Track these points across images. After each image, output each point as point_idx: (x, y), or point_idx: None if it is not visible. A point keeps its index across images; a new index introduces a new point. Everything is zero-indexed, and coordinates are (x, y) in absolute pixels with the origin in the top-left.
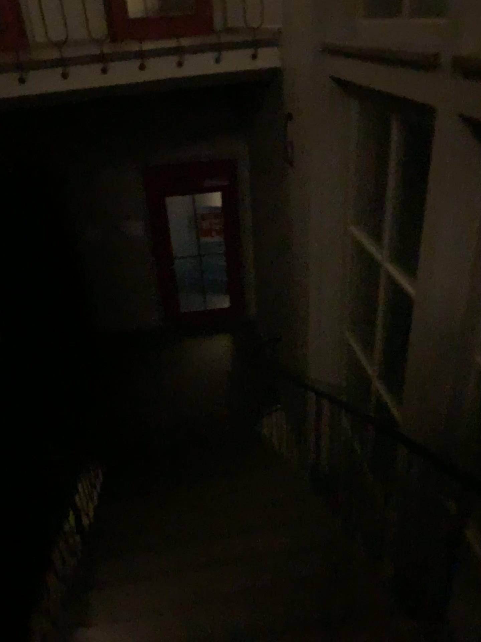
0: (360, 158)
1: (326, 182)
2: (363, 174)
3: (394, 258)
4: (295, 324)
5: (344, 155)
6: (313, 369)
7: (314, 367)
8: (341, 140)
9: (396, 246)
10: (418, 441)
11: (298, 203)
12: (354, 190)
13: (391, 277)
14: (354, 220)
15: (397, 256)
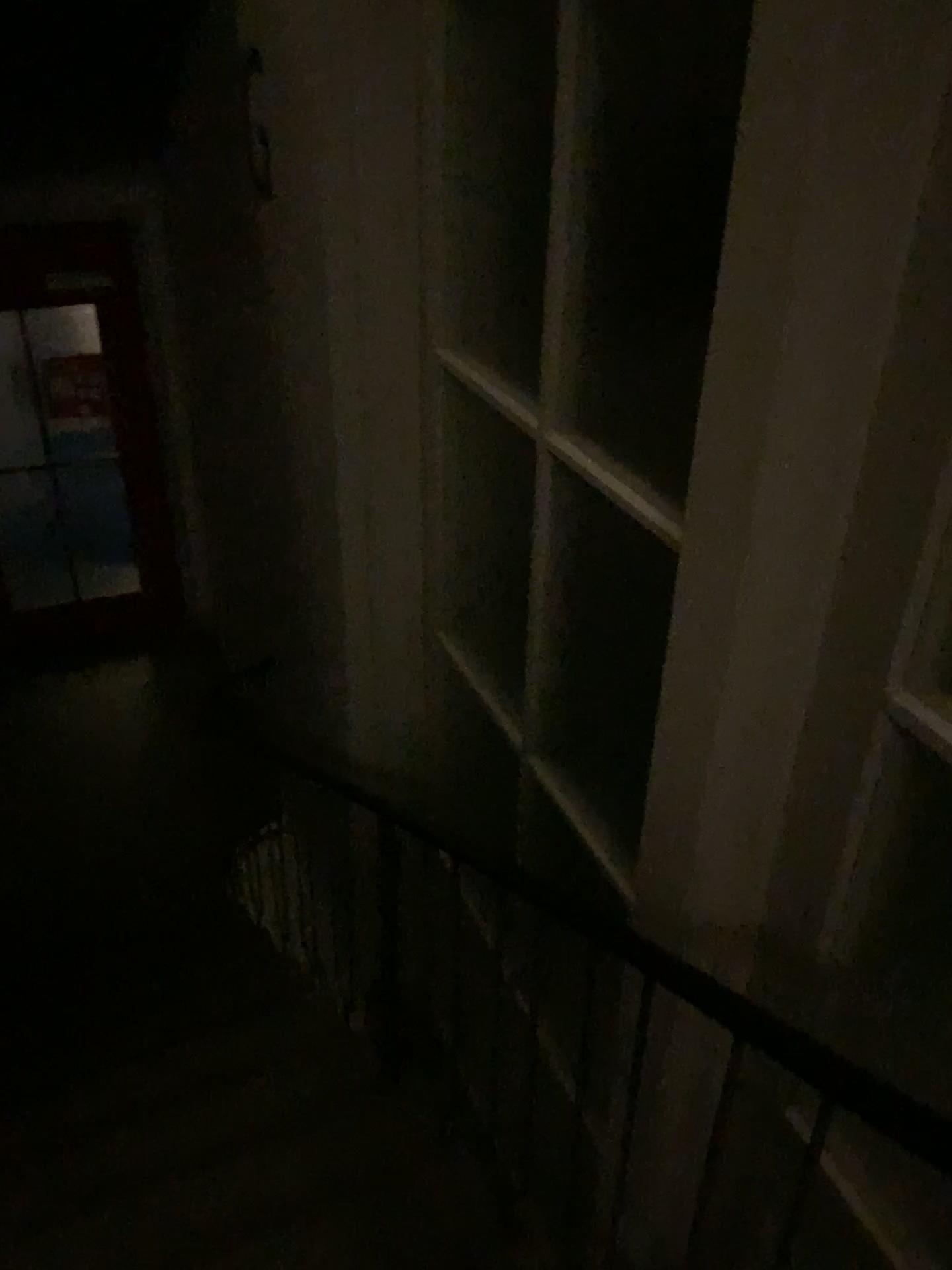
0: (451, 158)
1: (362, 229)
2: (460, 202)
3: (570, 419)
4: (300, 622)
5: (408, 147)
6: (352, 735)
7: (355, 729)
8: (396, 102)
9: (576, 385)
10: (689, 950)
11: (286, 300)
12: (437, 248)
13: (566, 473)
14: (442, 335)
15: (580, 413)
